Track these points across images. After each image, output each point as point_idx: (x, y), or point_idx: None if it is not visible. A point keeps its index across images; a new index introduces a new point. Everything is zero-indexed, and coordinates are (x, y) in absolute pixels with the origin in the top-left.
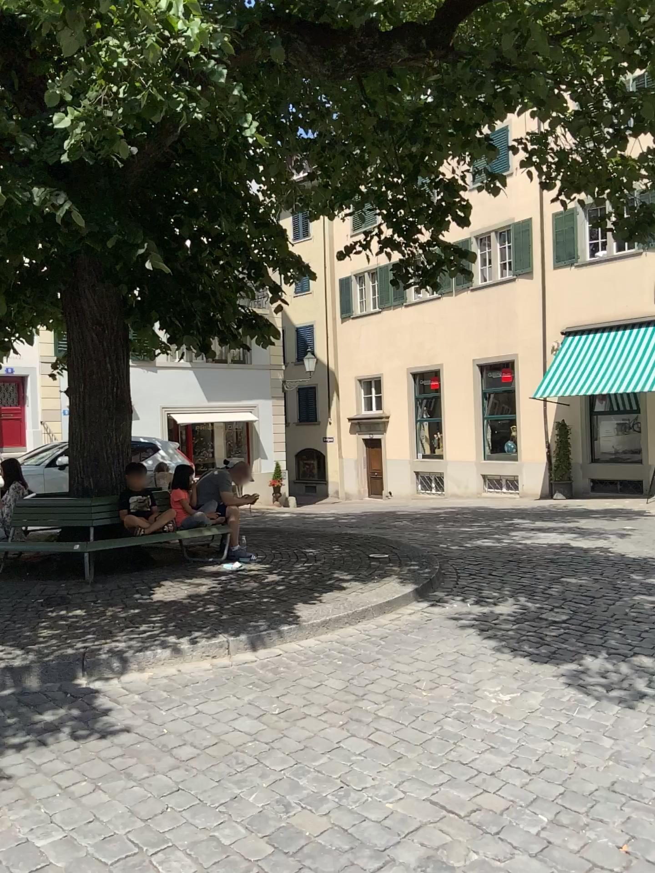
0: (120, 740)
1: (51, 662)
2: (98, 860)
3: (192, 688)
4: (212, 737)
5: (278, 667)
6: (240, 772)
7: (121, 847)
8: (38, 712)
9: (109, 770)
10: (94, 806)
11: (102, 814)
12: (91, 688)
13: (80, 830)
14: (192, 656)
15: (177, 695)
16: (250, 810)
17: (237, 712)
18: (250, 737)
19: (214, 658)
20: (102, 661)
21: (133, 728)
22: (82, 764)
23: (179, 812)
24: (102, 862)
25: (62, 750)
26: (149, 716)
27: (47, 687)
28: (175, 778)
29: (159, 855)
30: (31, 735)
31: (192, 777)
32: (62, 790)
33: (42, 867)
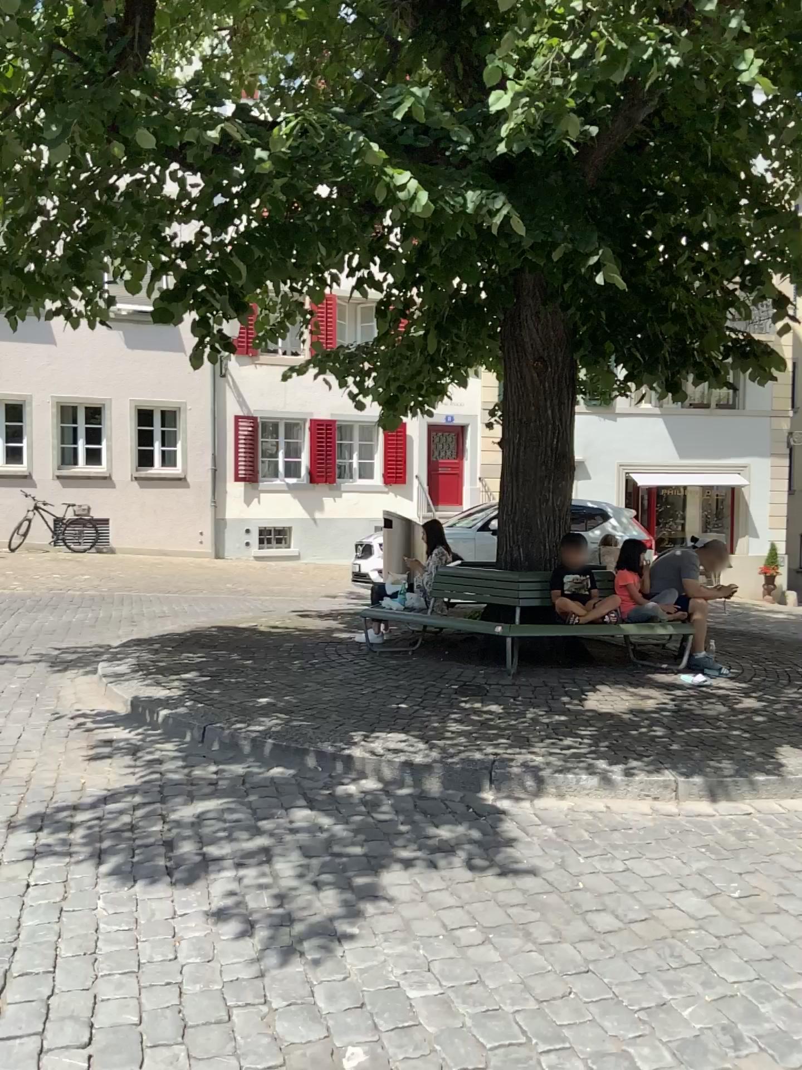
0: (523, 884)
1: (457, 767)
2: (475, 1037)
3: (622, 835)
4: (640, 911)
5: (745, 831)
6: (673, 972)
7: (505, 1029)
8: (434, 825)
9: (504, 921)
10: (481, 963)
11: (489, 977)
12: (498, 808)
13: (460, 990)
14: (627, 792)
15: (601, 841)
16: (681, 1032)
17: (679, 883)
18: (693, 923)
19: (655, 801)
20: (515, 777)
21: (540, 872)
22: (475, 904)
23: (584, 1004)
24: (480, 1042)
25: (454, 880)
26: (562, 861)
27: (448, 797)
28: (584, 955)
29: (550, 1056)
30: (423, 853)
31: (607, 958)
32: (447, 932)
33: (410, 1024)
